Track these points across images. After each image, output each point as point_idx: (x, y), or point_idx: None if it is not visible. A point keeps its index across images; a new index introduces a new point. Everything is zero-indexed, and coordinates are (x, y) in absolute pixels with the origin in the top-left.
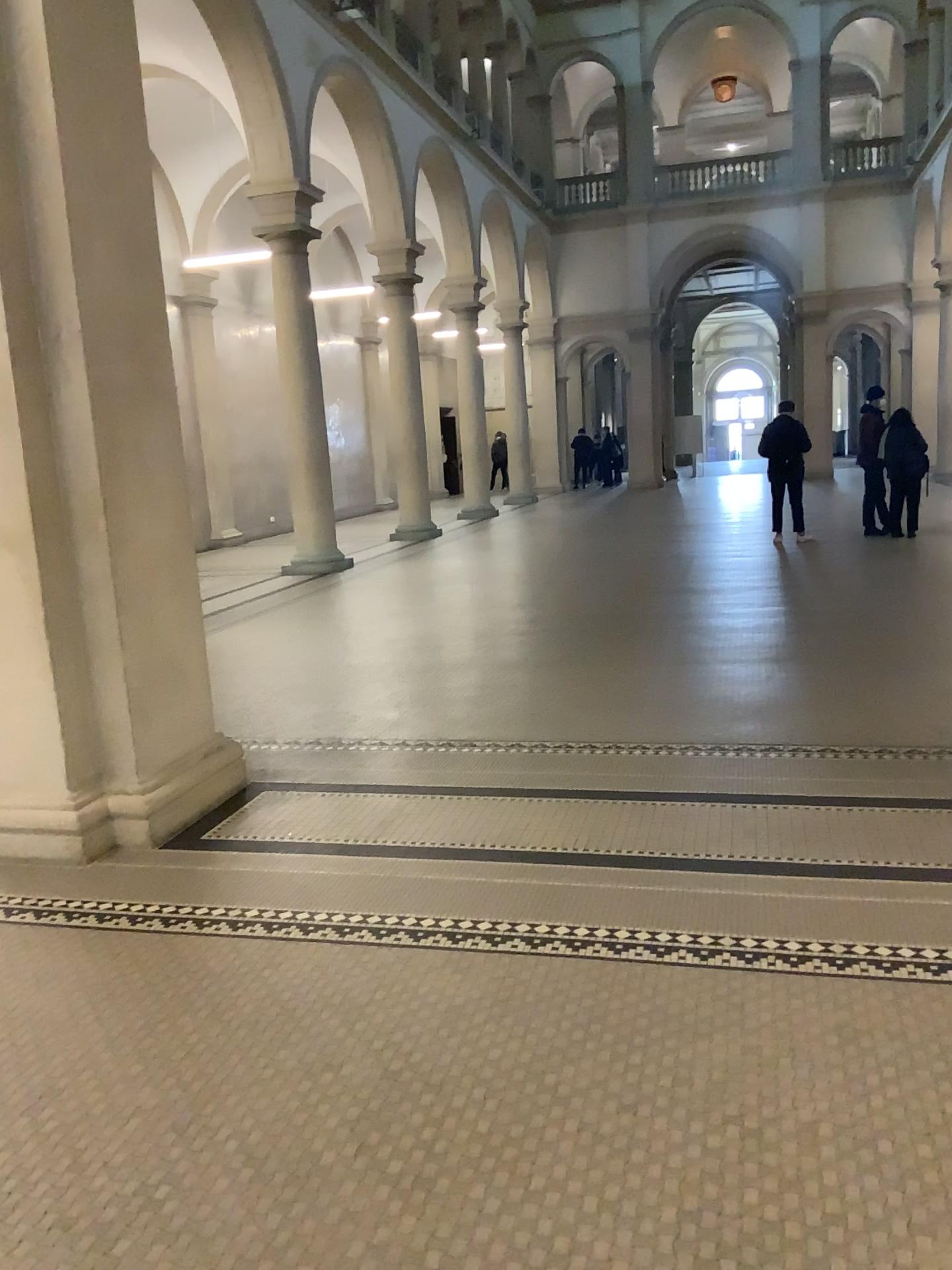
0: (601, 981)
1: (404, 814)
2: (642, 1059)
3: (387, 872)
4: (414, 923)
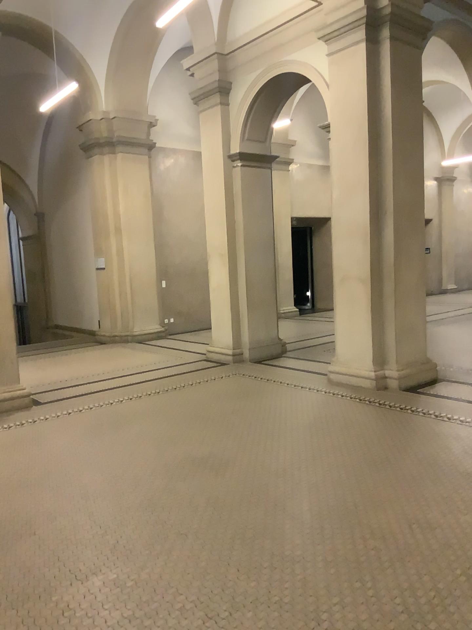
0: None
1: None
2: None
3: None
4: None
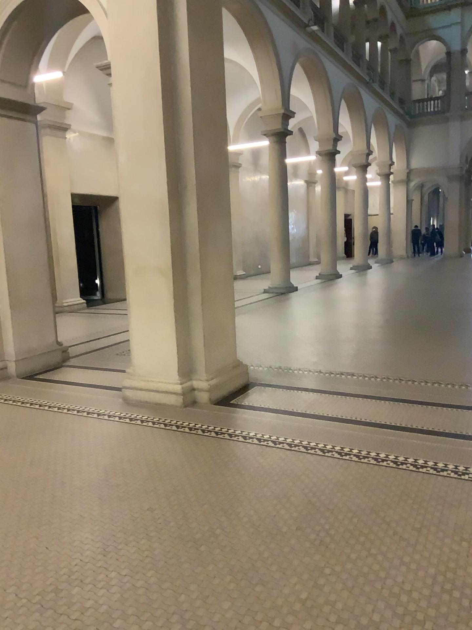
0: (406, 478)
1: (319, 401)
2: (422, 511)
3: (311, 425)
4: (322, 446)
